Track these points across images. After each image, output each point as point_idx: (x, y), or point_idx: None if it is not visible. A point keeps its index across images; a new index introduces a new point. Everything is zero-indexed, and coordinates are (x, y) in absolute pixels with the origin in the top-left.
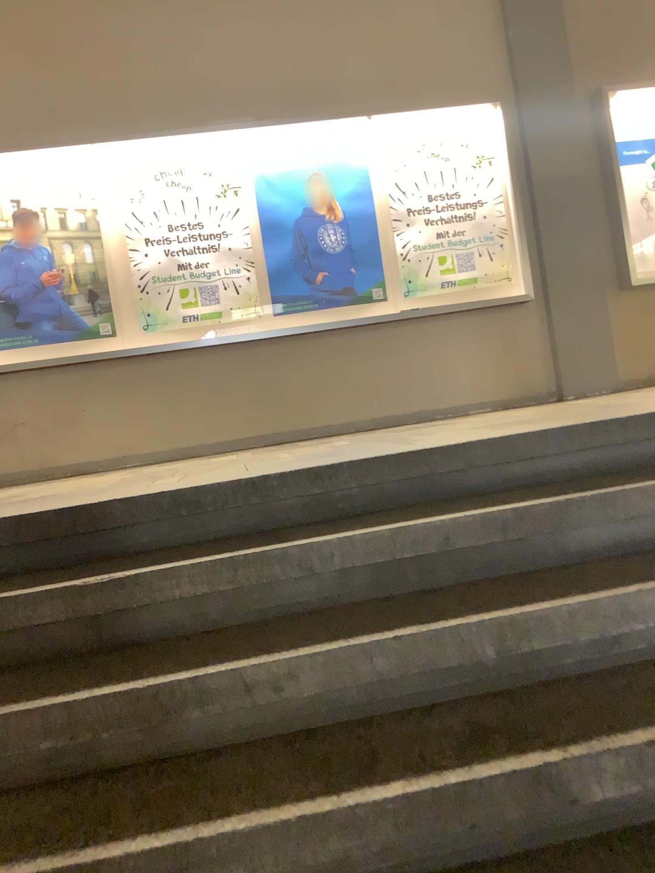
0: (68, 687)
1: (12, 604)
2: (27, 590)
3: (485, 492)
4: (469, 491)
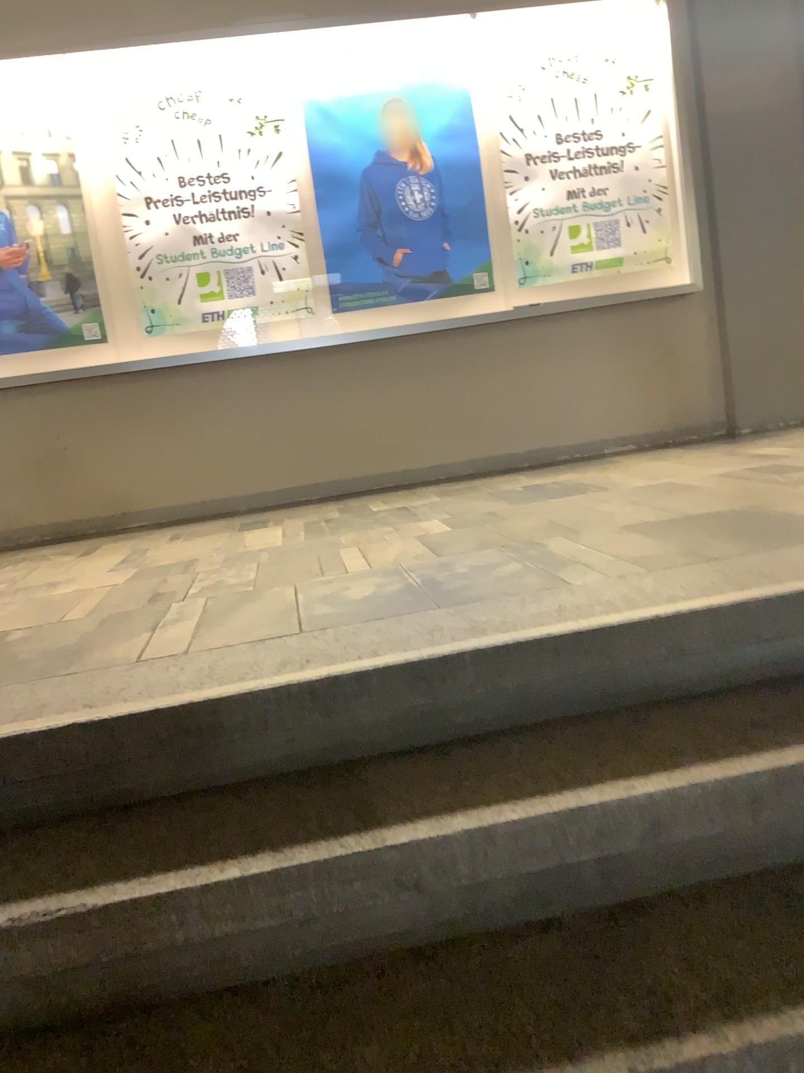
0: None
1: None
2: None
3: (695, 695)
4: (671, 694)
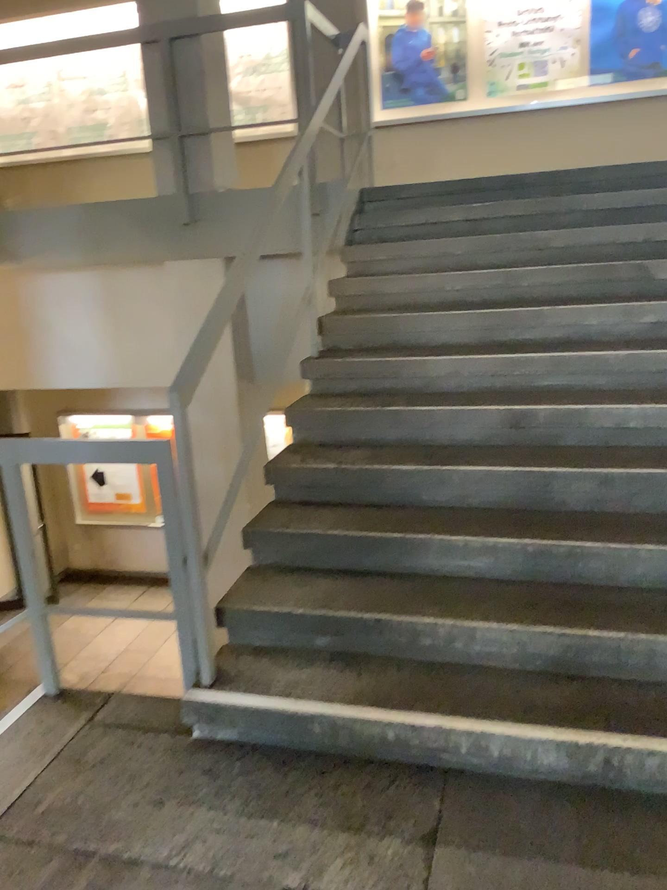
0: (471, 235)
1: (446, 212)
2: (452, 206)
3: None
4: None
